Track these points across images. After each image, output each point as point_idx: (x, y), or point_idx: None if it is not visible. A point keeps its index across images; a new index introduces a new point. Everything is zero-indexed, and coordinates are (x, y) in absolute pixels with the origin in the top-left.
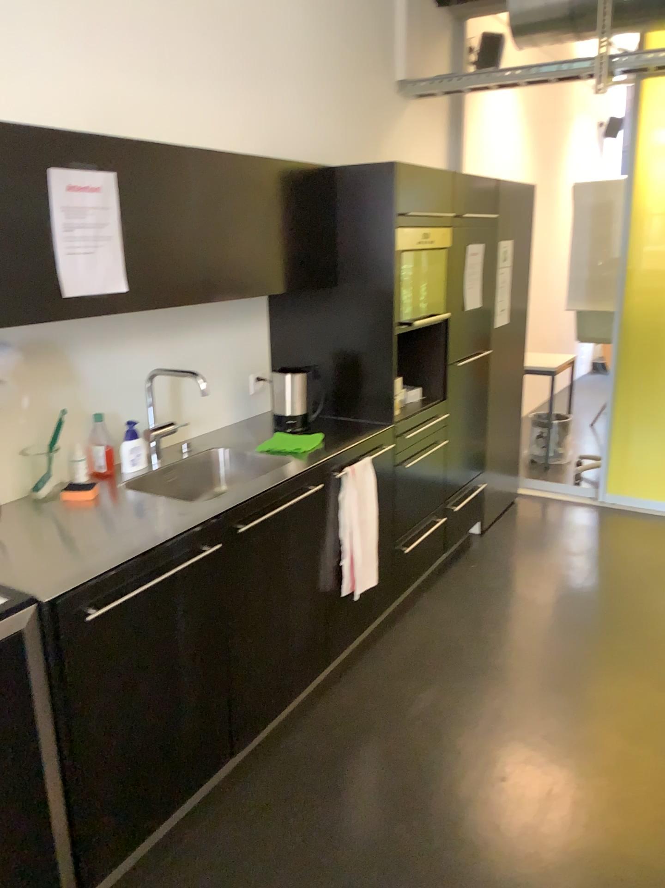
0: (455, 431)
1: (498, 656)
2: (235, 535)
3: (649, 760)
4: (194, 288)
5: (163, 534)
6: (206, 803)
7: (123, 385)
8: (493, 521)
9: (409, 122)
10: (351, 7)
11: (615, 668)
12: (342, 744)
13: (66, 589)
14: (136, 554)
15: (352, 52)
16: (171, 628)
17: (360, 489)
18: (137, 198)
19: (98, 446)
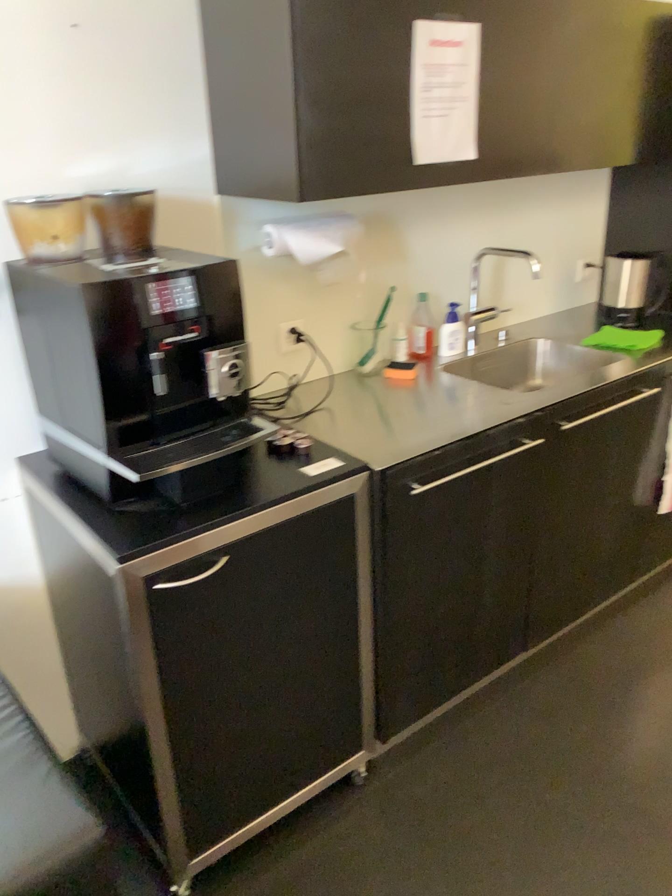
0: None
1: None
2: (558, 431)
3: None
4: (541, 157)
5: (488, 420)
6: (495, 688)
7: (449, 264)
8: None
9: None
10: None
11: None
12: (642, 663)
13: (396, 462)
14: (462, 437)
15: None
16: (486, 516)
17: None
18: (496, 53)
19: (421, 326)
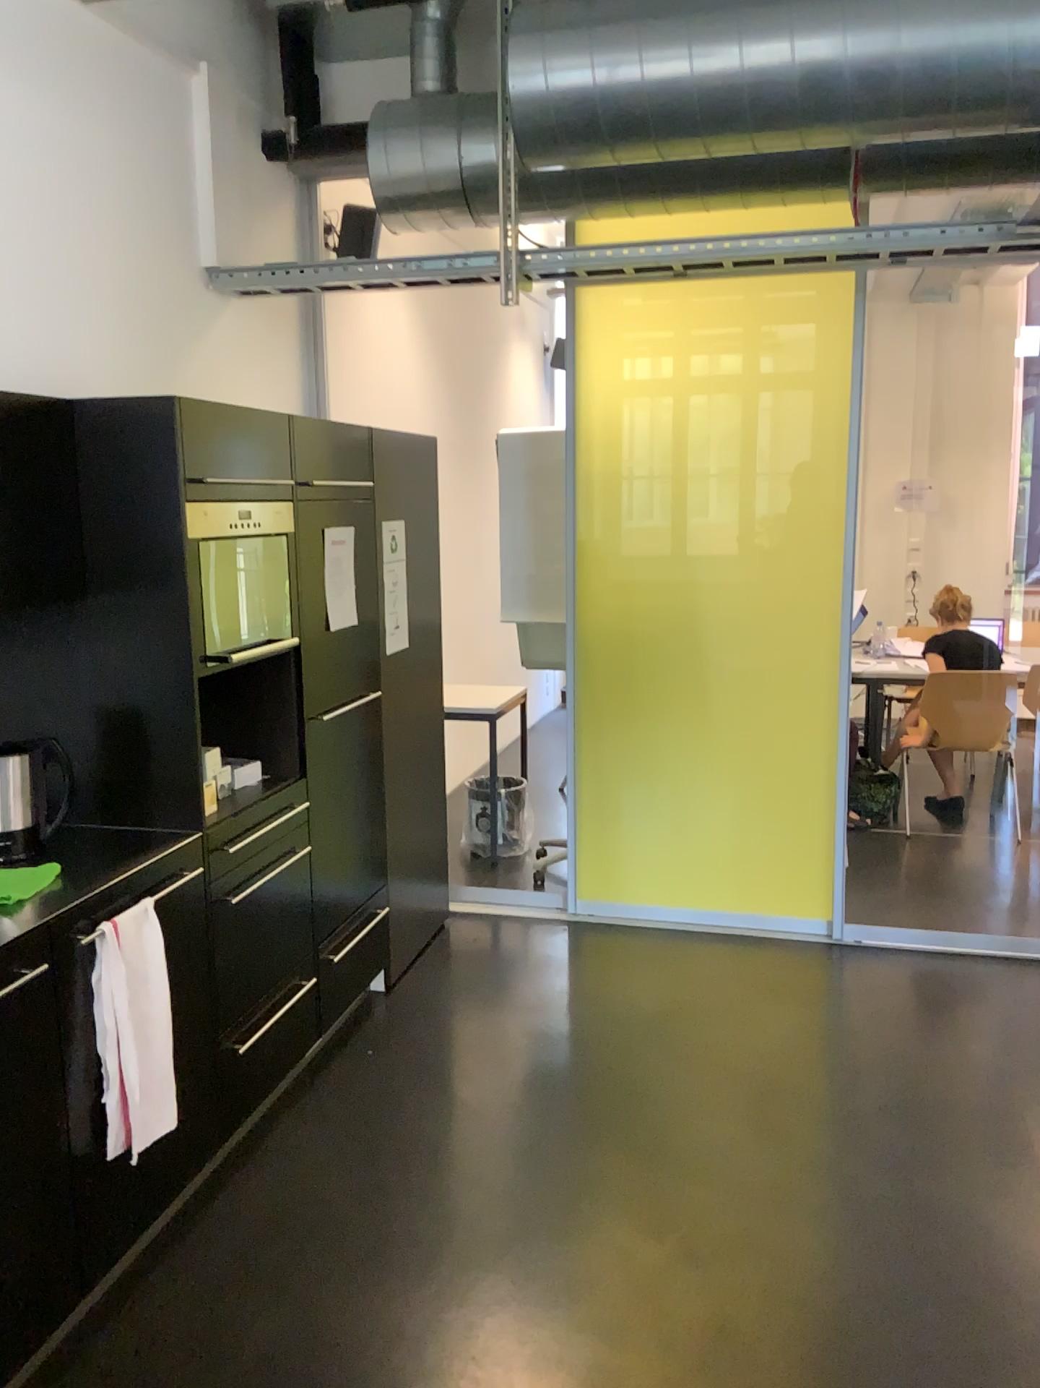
0: (325, 828)
1: (402, 1217)
2: None
3: (640, 1371)
4: None
5: None
6: None
7: None
8: (405, 967)
9: (232, 331)
10: (112, 148)
11: (589, 1207)
12: None
13: None
14: None
15: (118, 217)
16: None
17: (137, 957)
18: None
19: None
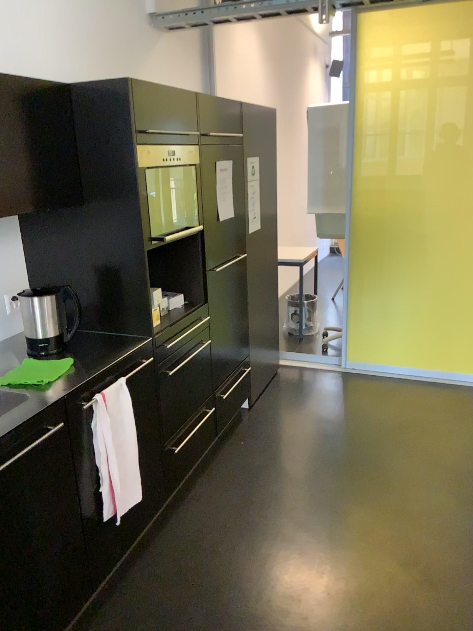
0: (218, 328)
1: (263, 546)
2: None
3: None
4: None
5: None
6: None
7: None
8: (258, 395)
9: (164, 52)
10: None
11: (368, 547)
12: None
13: None
14: None
15: None
16: None
17: (116, 411)
18: None
19: None
